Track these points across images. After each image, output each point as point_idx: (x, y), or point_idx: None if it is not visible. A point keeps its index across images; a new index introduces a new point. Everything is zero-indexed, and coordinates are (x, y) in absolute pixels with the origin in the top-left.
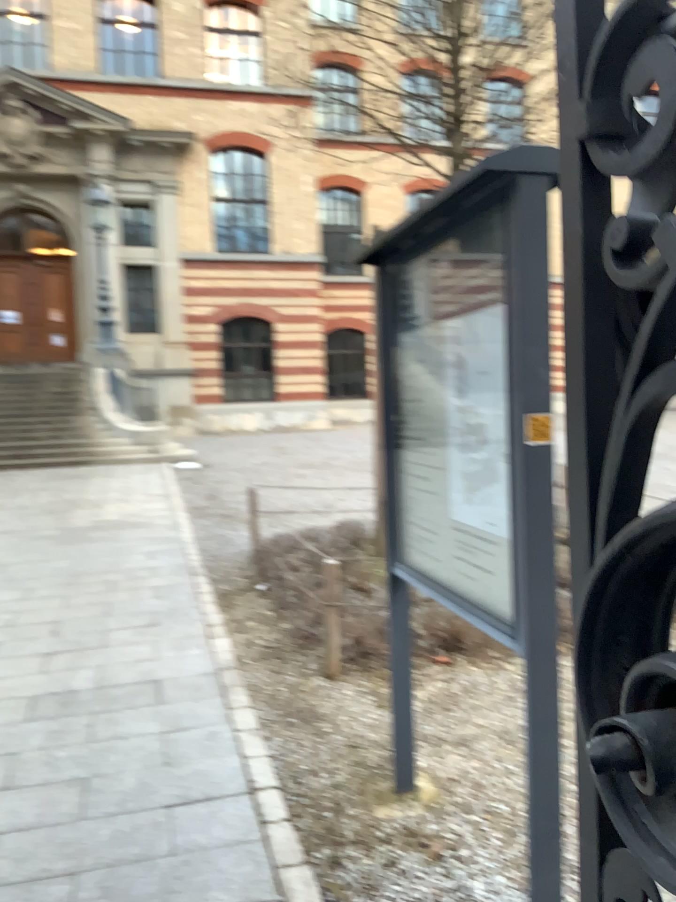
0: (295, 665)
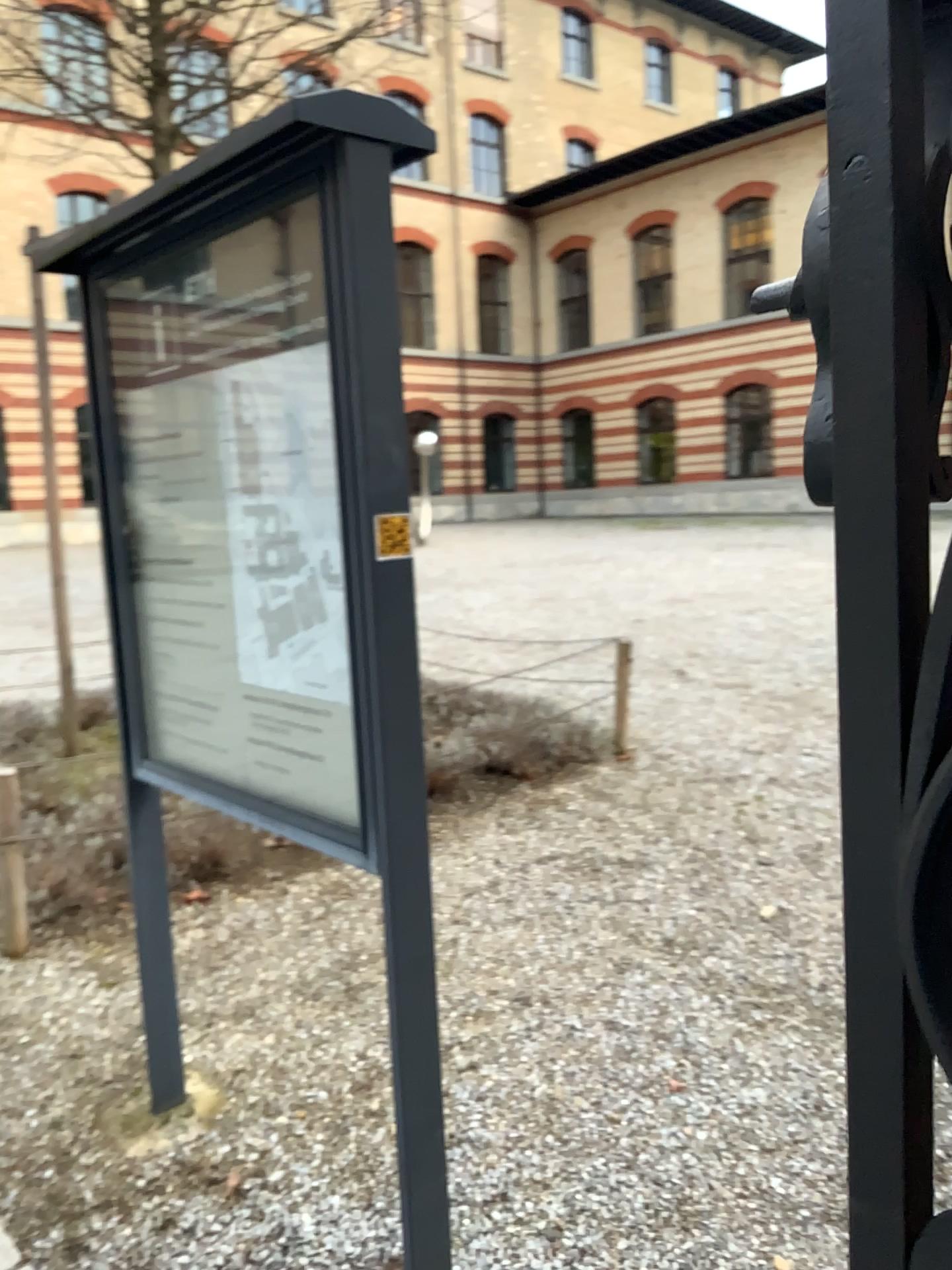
0: None
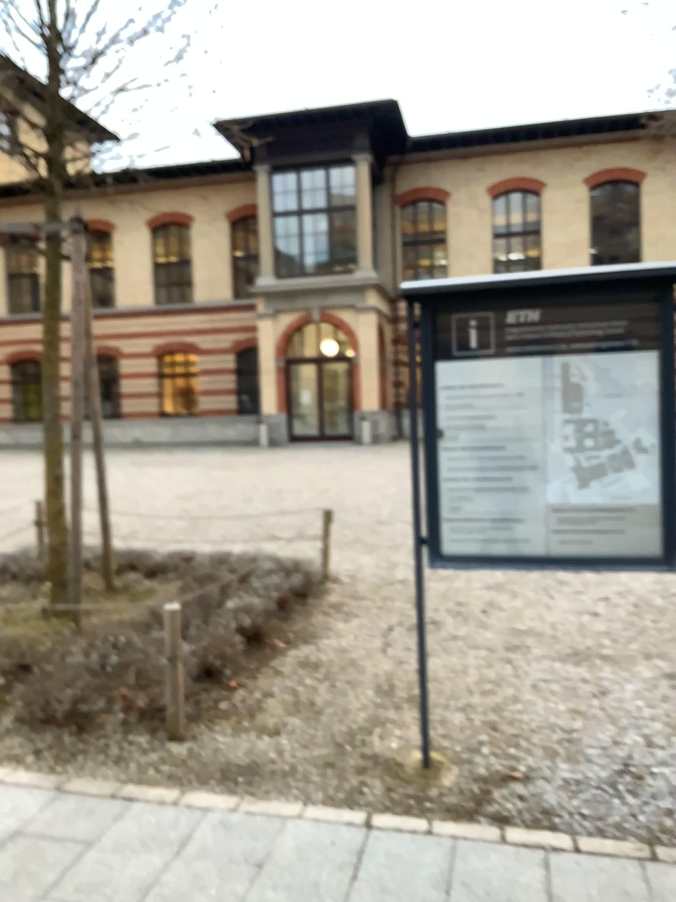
0: (125, 745)
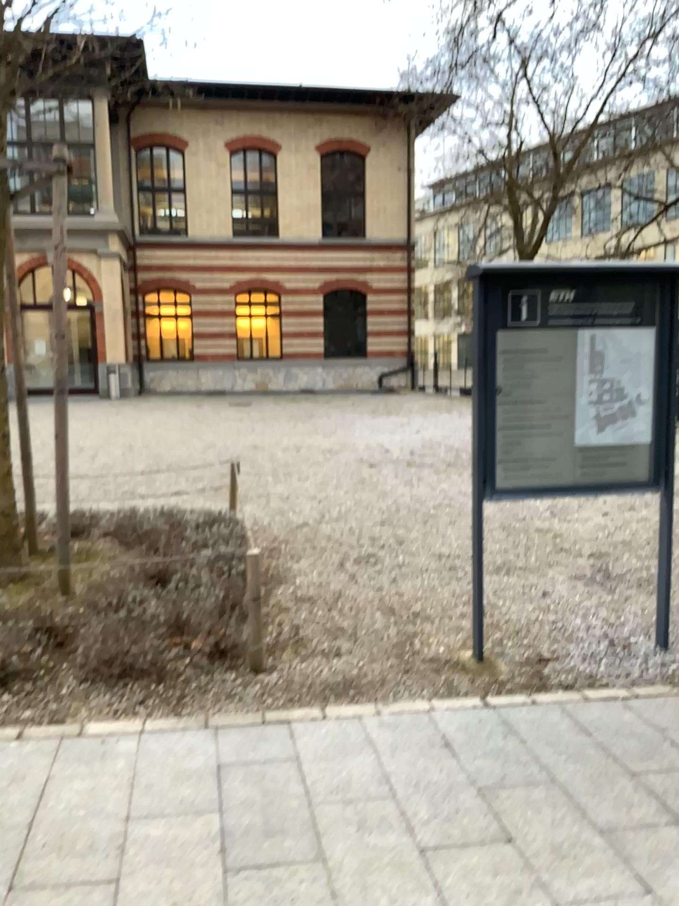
0: (220, 684)
